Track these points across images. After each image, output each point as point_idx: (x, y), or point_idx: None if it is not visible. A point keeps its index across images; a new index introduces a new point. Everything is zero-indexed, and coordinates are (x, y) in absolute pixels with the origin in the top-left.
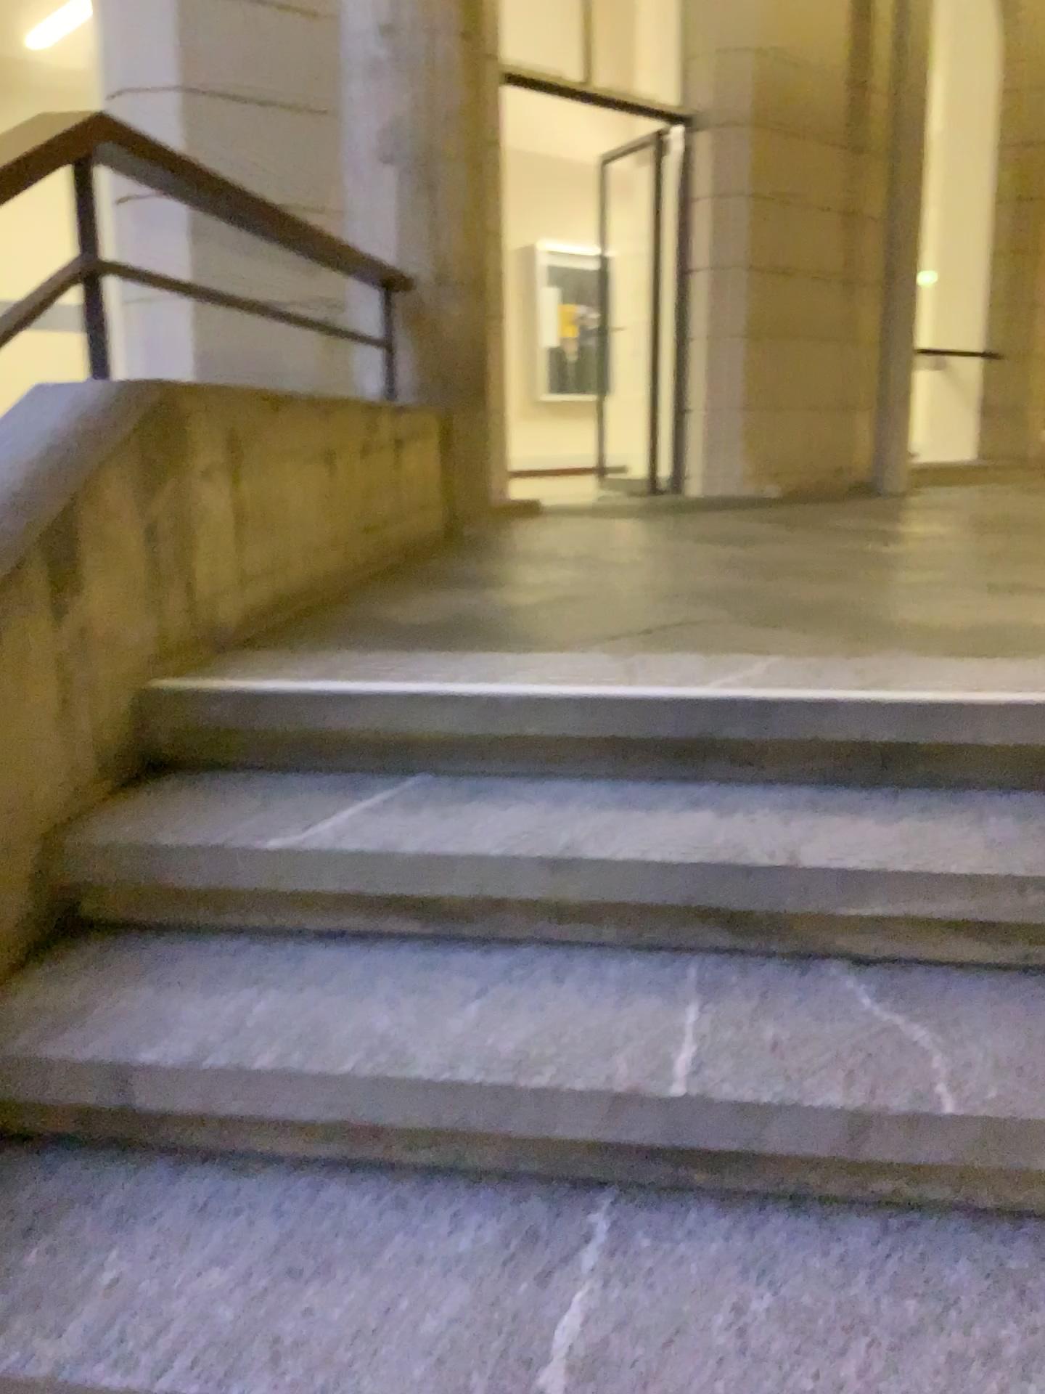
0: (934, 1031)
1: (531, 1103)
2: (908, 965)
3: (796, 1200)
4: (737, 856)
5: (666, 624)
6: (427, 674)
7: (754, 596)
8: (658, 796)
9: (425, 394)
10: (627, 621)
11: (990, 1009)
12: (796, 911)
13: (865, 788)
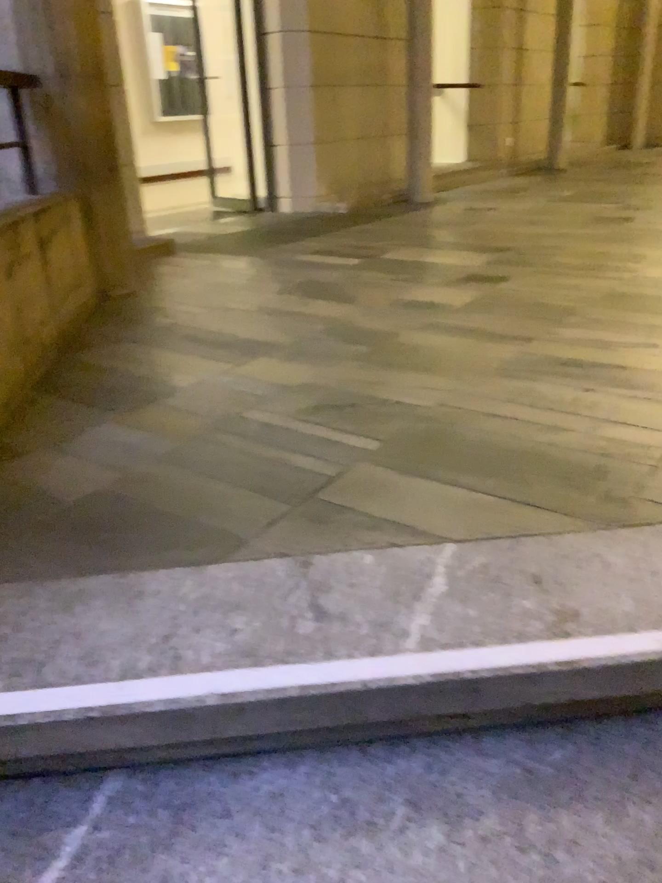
0: None
1: None
2: None
3: None
4: None
5: (324, 473)
6: (105, 657)
7: (384, 402)
8: (372, 784)
9: (63, 180)
10: (287, 474)
11: None
12: None
13: (564, 725)
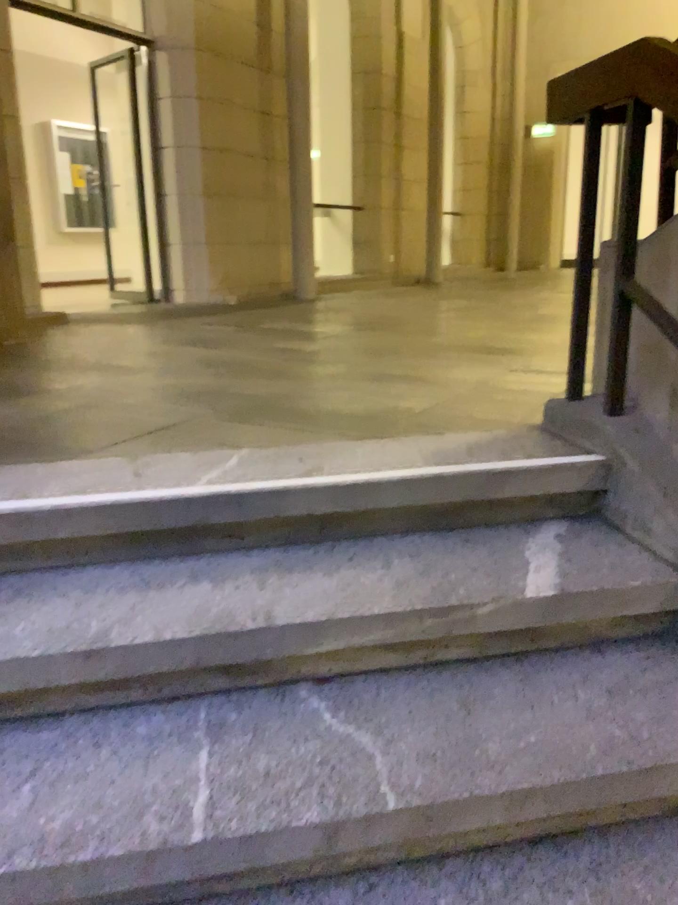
0: (373, 734)
1: (79, 869)
2: (351, 680)
3: (290, 886)
4: (226, 620)
5: (162, 424)
6: None
7: (224, 394)
8: (164, 574)
9: None
10: (133, 425)
11: (407, 707)
12: (272, 654)
13: (311, 546)
